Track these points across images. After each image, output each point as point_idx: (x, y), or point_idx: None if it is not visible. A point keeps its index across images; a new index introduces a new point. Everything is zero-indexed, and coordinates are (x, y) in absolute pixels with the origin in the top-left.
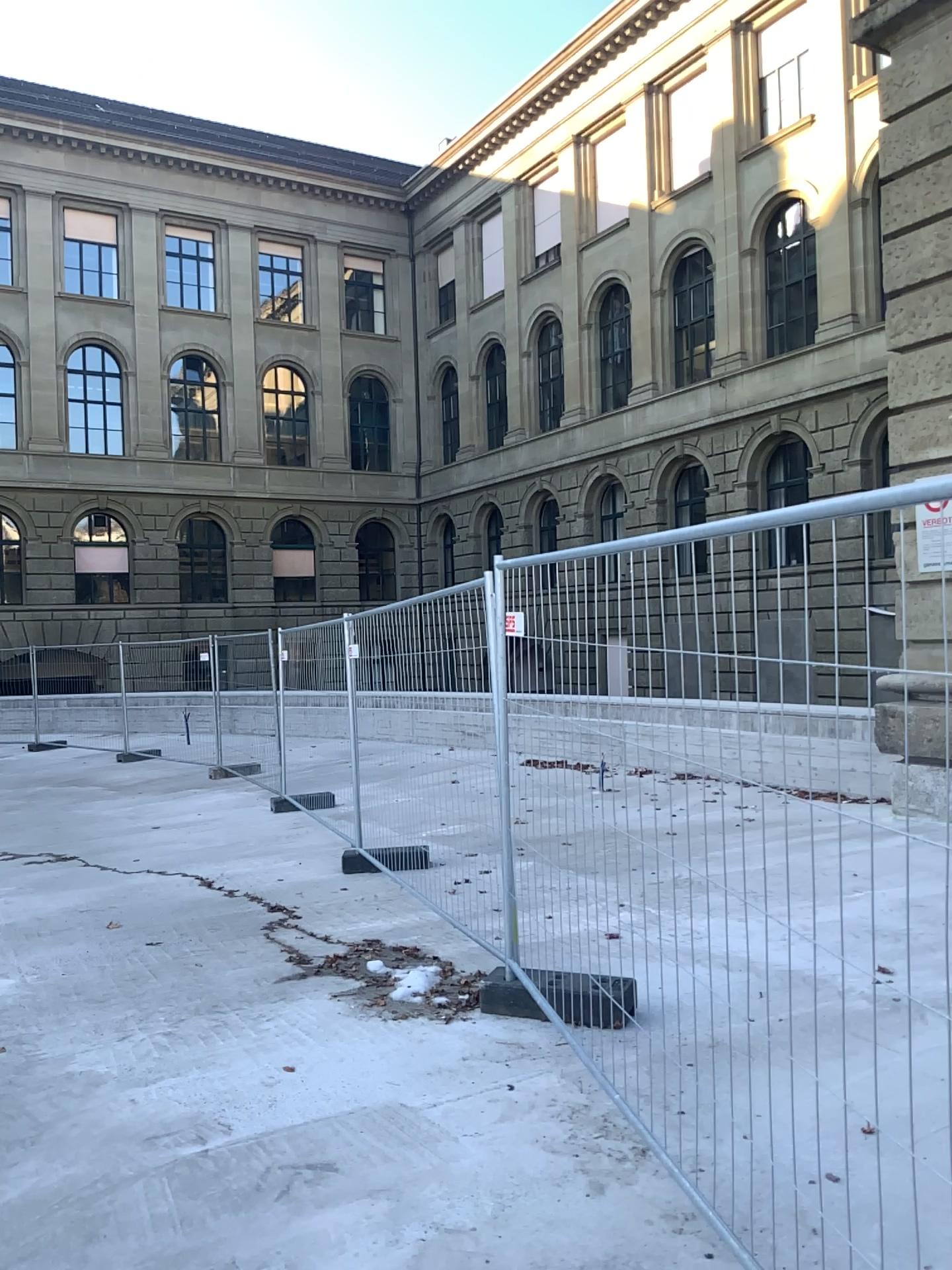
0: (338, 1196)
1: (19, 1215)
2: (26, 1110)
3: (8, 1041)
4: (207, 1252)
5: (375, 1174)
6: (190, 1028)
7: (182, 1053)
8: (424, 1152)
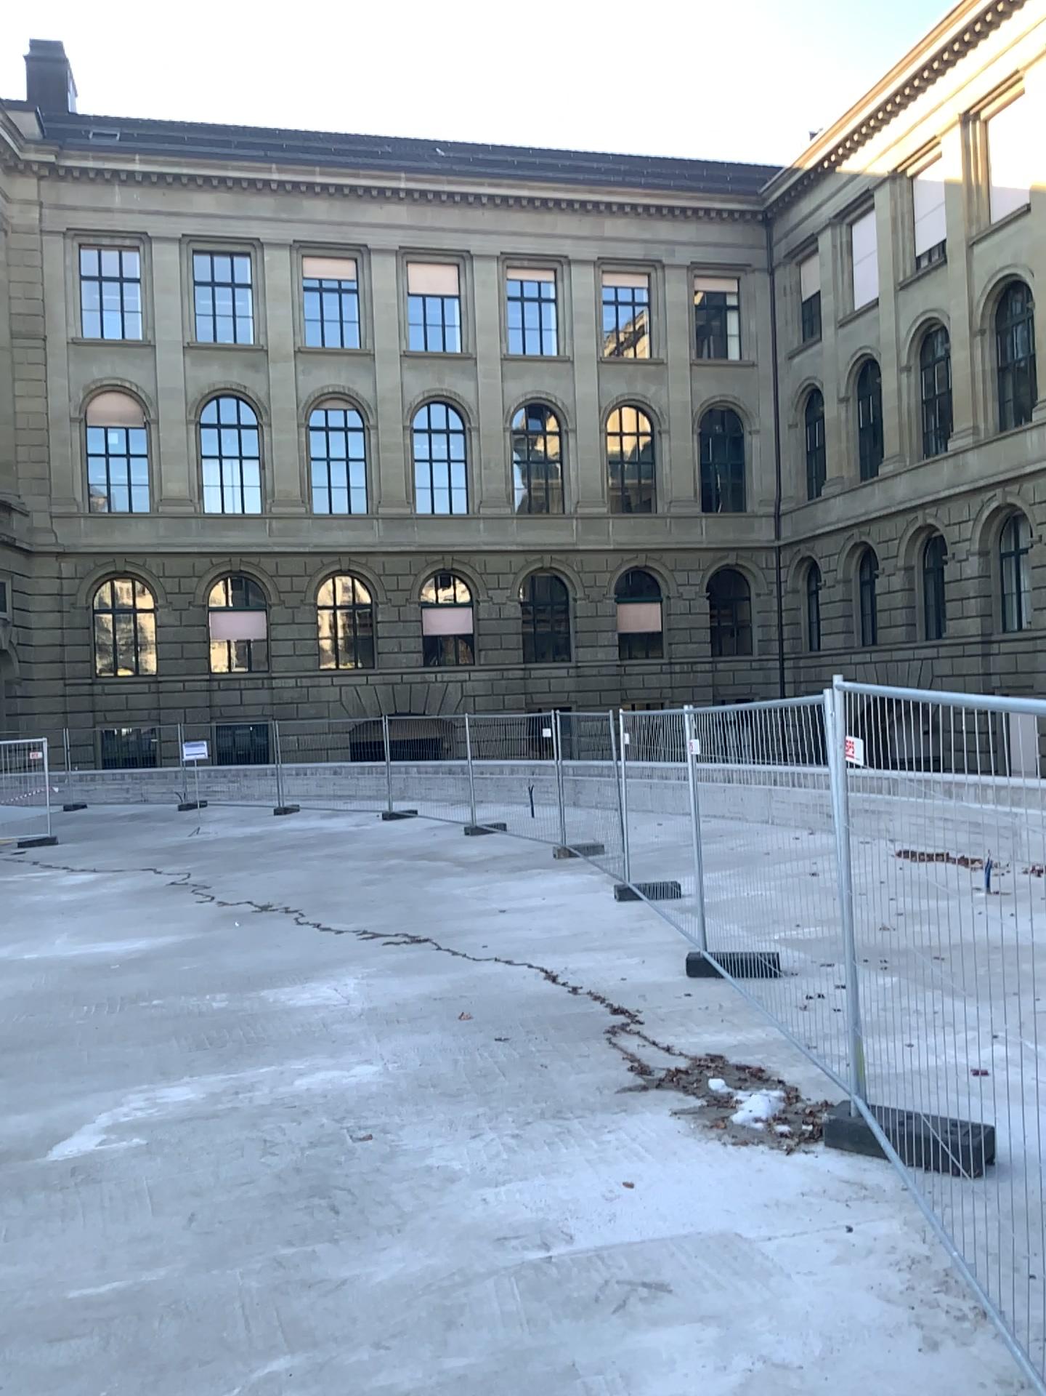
0: (671, 1312)
1: (391, 1290)
2: (393, 1194)
3: (376, 1126)
4: (551, 1347)
5: (707, 1295)
6: (536, 1130)
7: (529, 1154)
8: (756, 1280)
